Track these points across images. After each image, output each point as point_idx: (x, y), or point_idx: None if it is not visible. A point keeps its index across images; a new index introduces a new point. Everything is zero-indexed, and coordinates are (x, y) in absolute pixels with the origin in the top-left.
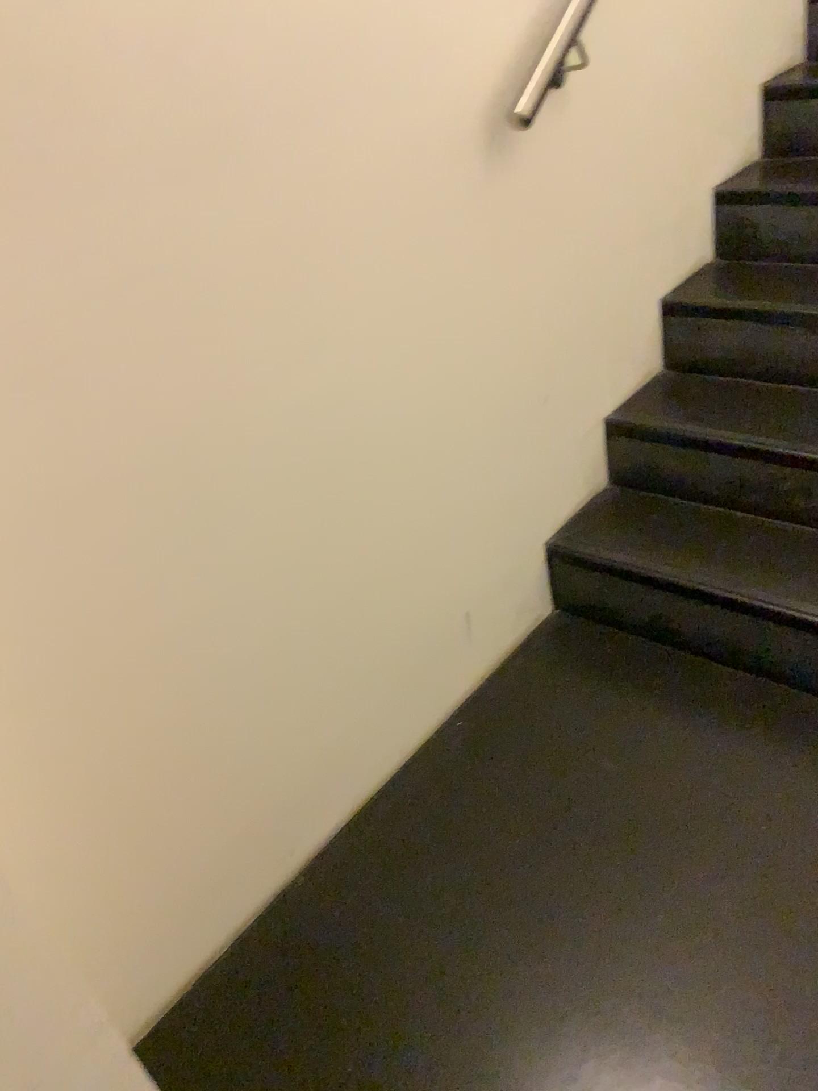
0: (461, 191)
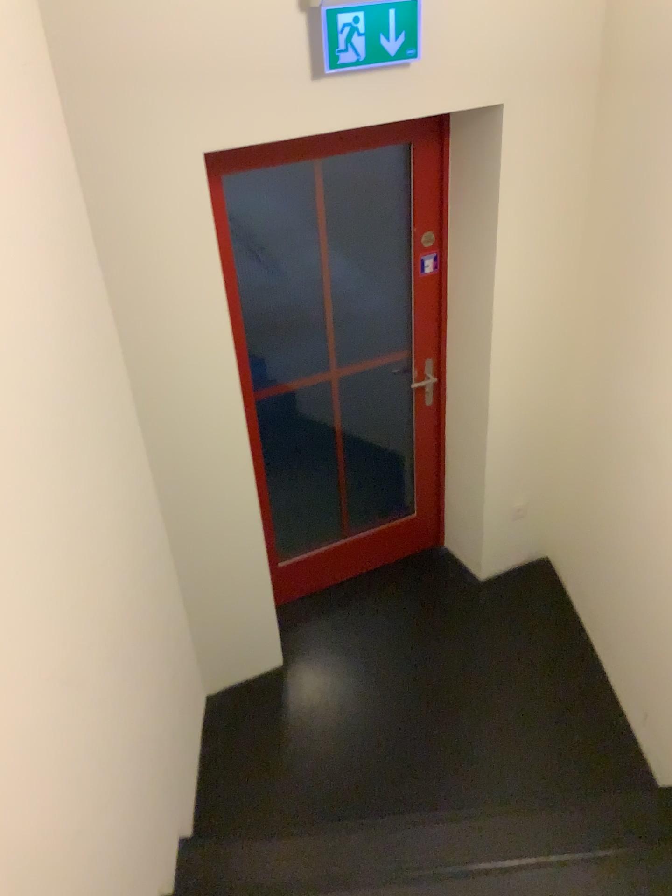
0: None
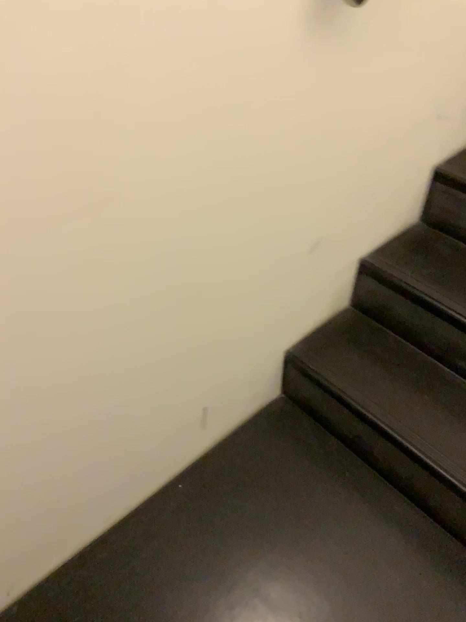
0: (275, 51)
